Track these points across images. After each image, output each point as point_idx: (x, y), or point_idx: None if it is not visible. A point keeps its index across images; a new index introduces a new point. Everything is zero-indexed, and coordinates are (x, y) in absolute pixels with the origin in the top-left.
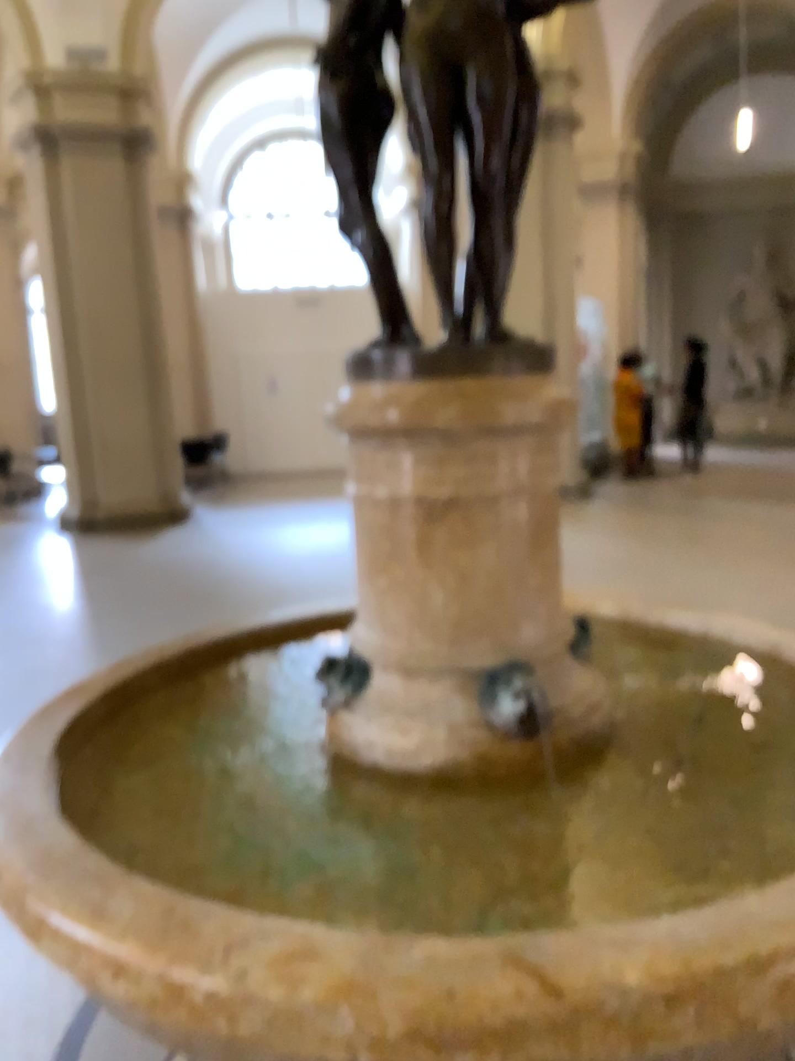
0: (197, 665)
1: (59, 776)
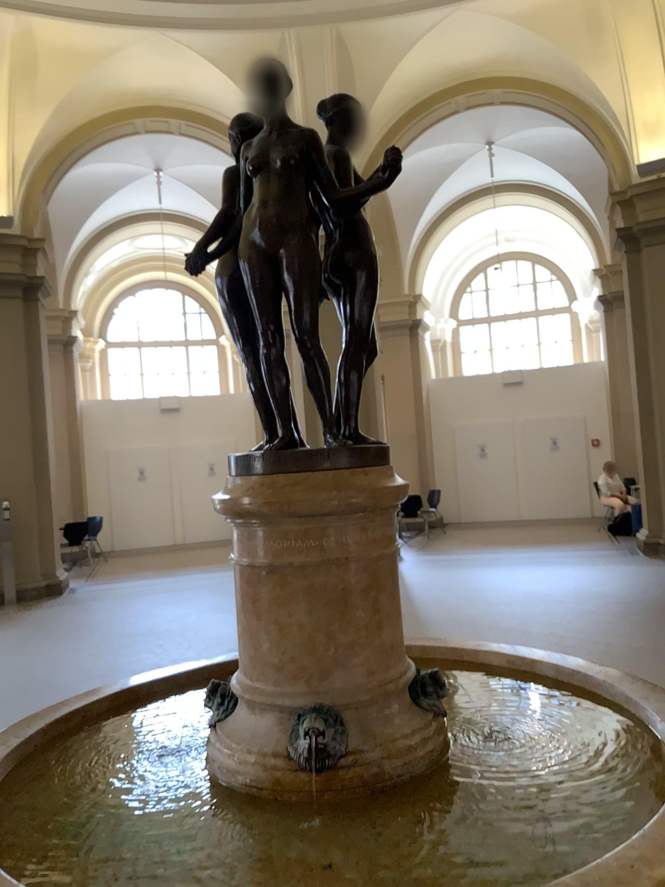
0: (202, 680)
1: (27, 750)
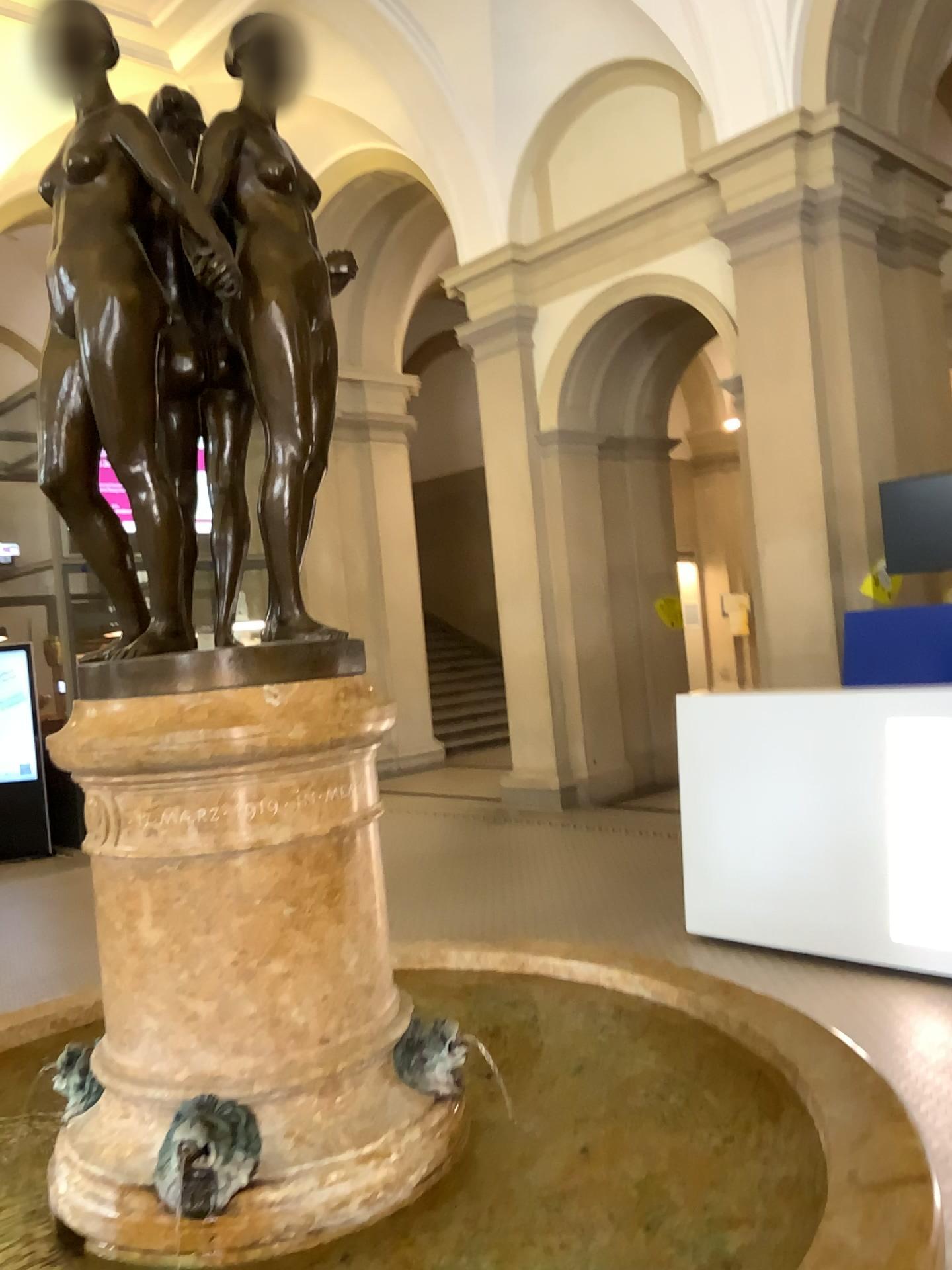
0: None
1: None
